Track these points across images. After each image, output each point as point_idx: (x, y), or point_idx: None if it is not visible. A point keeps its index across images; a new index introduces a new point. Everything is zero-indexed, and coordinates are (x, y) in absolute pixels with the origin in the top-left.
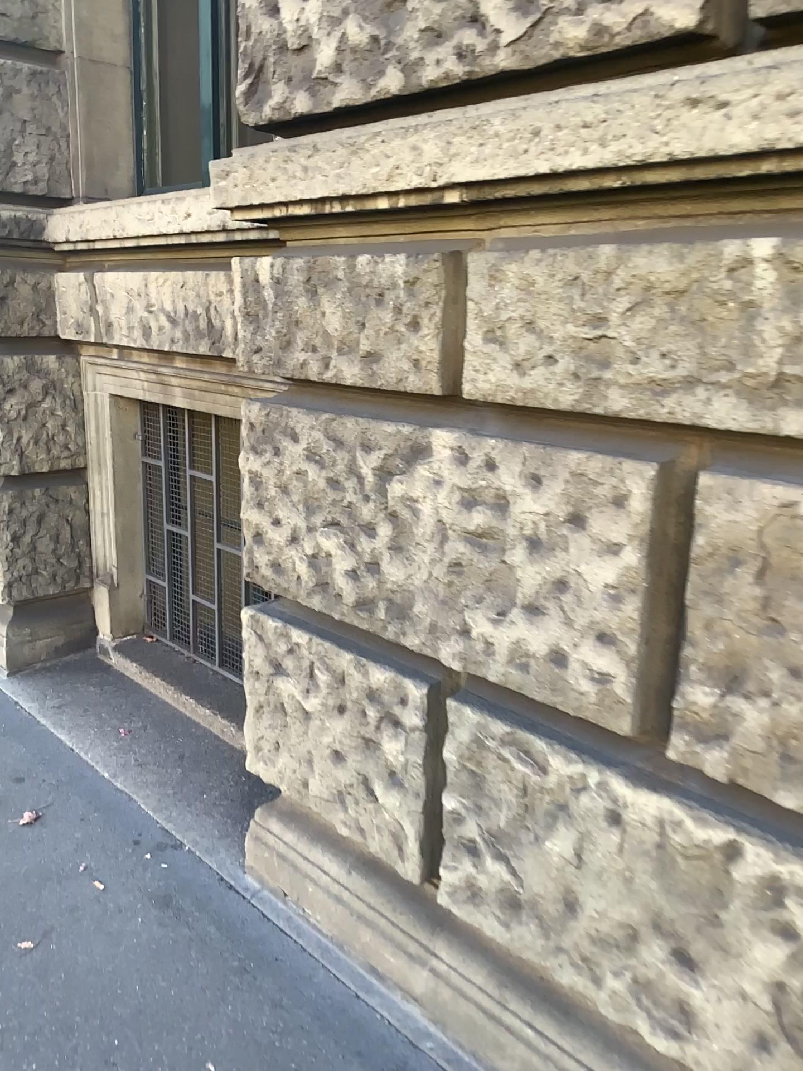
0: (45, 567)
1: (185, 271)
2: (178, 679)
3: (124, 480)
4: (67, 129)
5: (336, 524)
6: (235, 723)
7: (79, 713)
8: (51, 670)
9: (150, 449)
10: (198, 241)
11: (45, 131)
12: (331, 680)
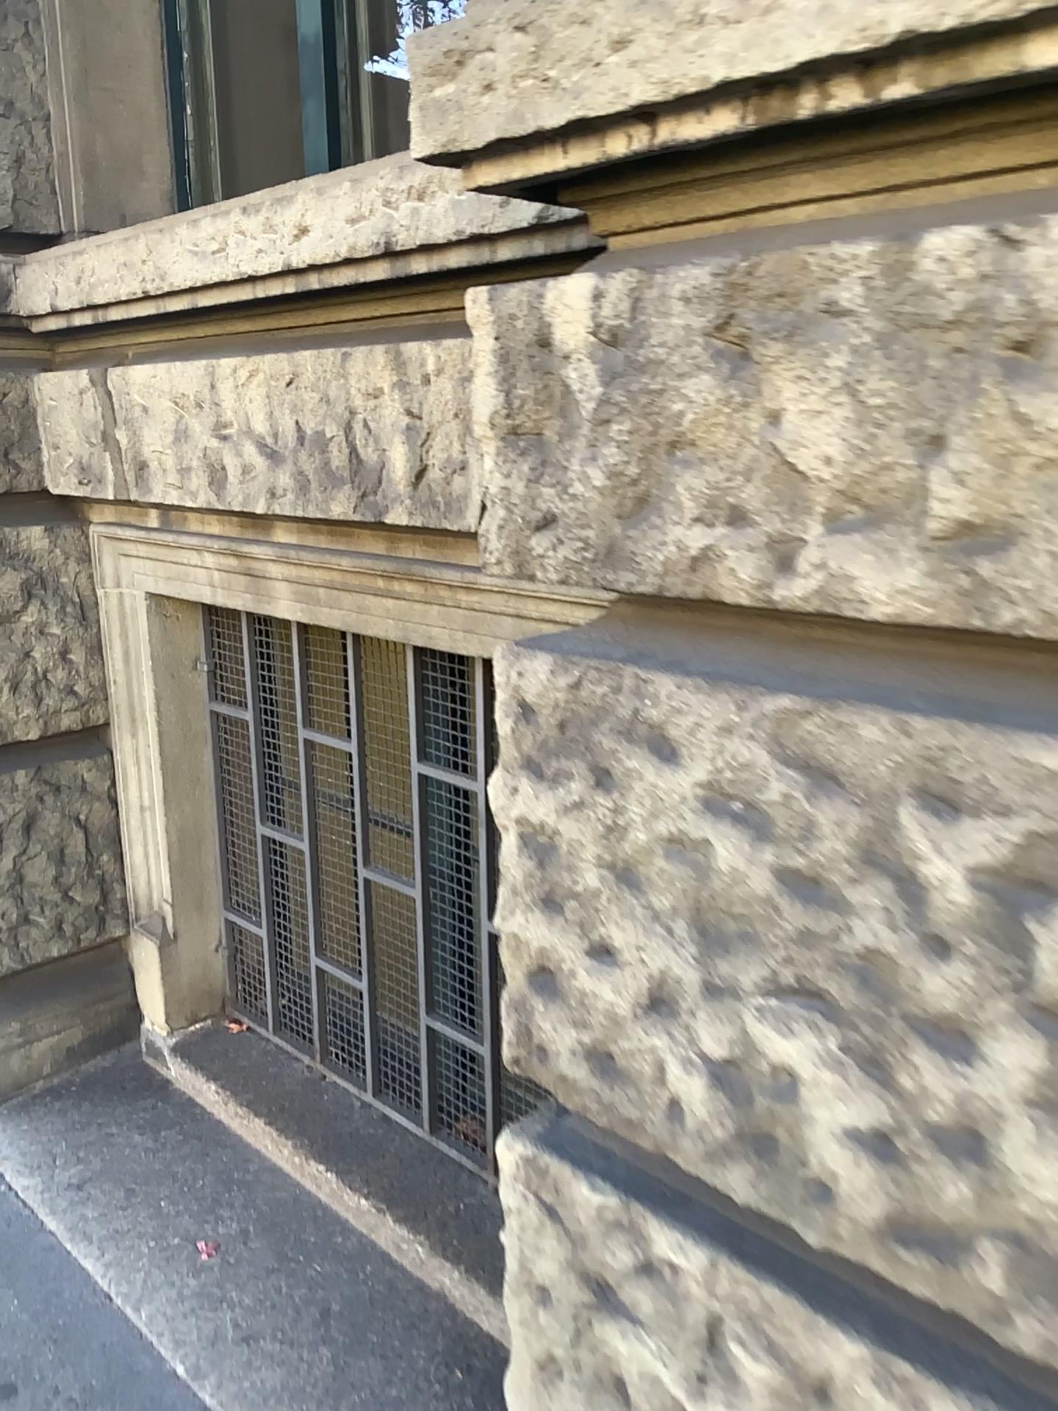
0: (42, 912)
1: (291, 350)
2: (298, 1119)
3: (177, 747)
4: (41, 103)
5: (820, 1001)
6: (425, 1231)
7: (118, 1207)
8: (61, 1099)
9: (225, 690)
10: (320, 287)
11: (2, 107)
12: (789, 1383)
